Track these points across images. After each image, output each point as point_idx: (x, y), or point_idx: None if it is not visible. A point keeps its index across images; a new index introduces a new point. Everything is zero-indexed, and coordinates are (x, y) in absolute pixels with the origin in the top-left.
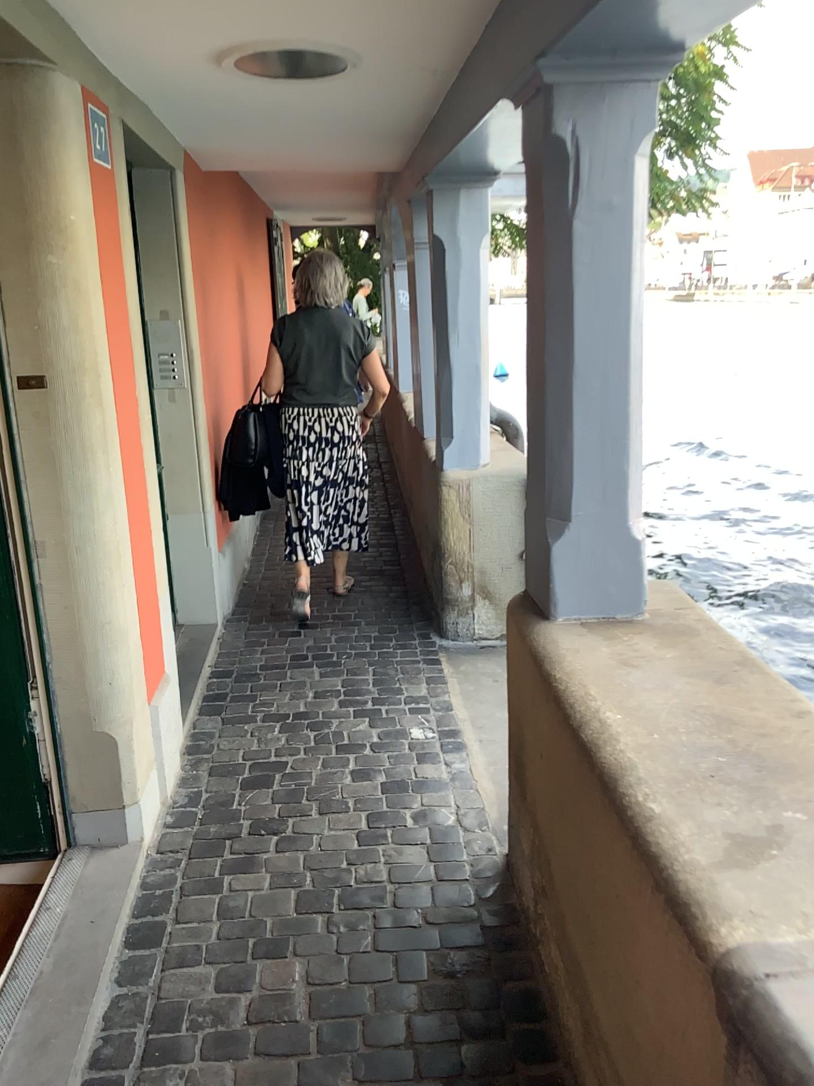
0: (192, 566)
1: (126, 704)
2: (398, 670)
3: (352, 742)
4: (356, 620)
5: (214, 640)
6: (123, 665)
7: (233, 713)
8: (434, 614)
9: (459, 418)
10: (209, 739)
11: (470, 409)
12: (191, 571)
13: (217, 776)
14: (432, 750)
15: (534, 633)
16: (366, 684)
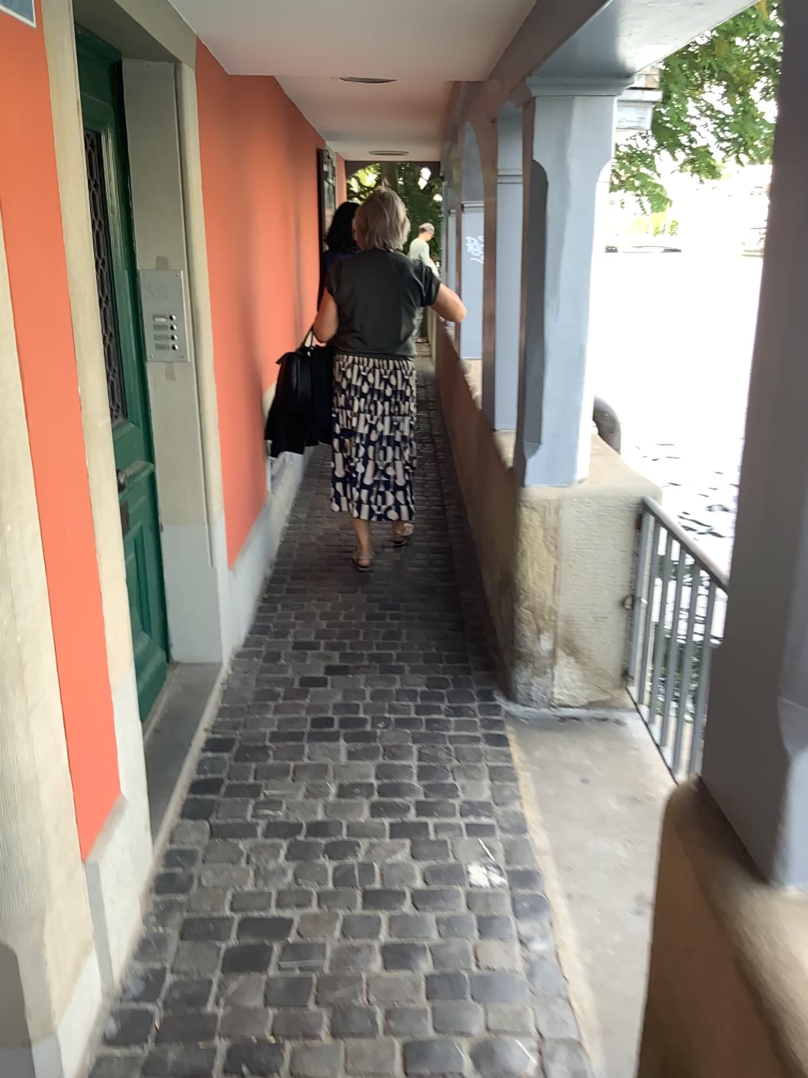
0: (191, 592)
1: (31, 898)
2: (453, 757)
3: (388, 889)
4: (398, 666)
5: (215, 688)
6: (26, 840)
7: (227, 818)
8: (499, 660)
9: (552, 416)
10: (190, 865)
11: (568, 406)
12: (189, 598)
13: (190, 945)
14: (500, 910)
15: (745, 925)
16: (409, 777)
